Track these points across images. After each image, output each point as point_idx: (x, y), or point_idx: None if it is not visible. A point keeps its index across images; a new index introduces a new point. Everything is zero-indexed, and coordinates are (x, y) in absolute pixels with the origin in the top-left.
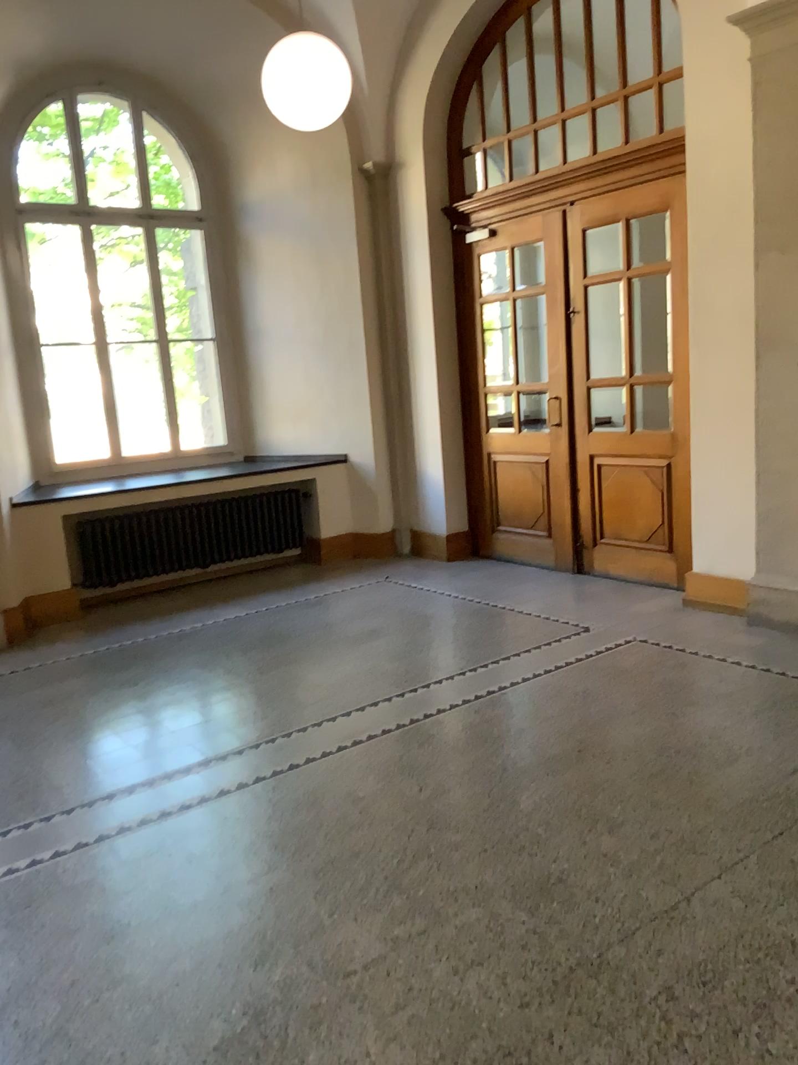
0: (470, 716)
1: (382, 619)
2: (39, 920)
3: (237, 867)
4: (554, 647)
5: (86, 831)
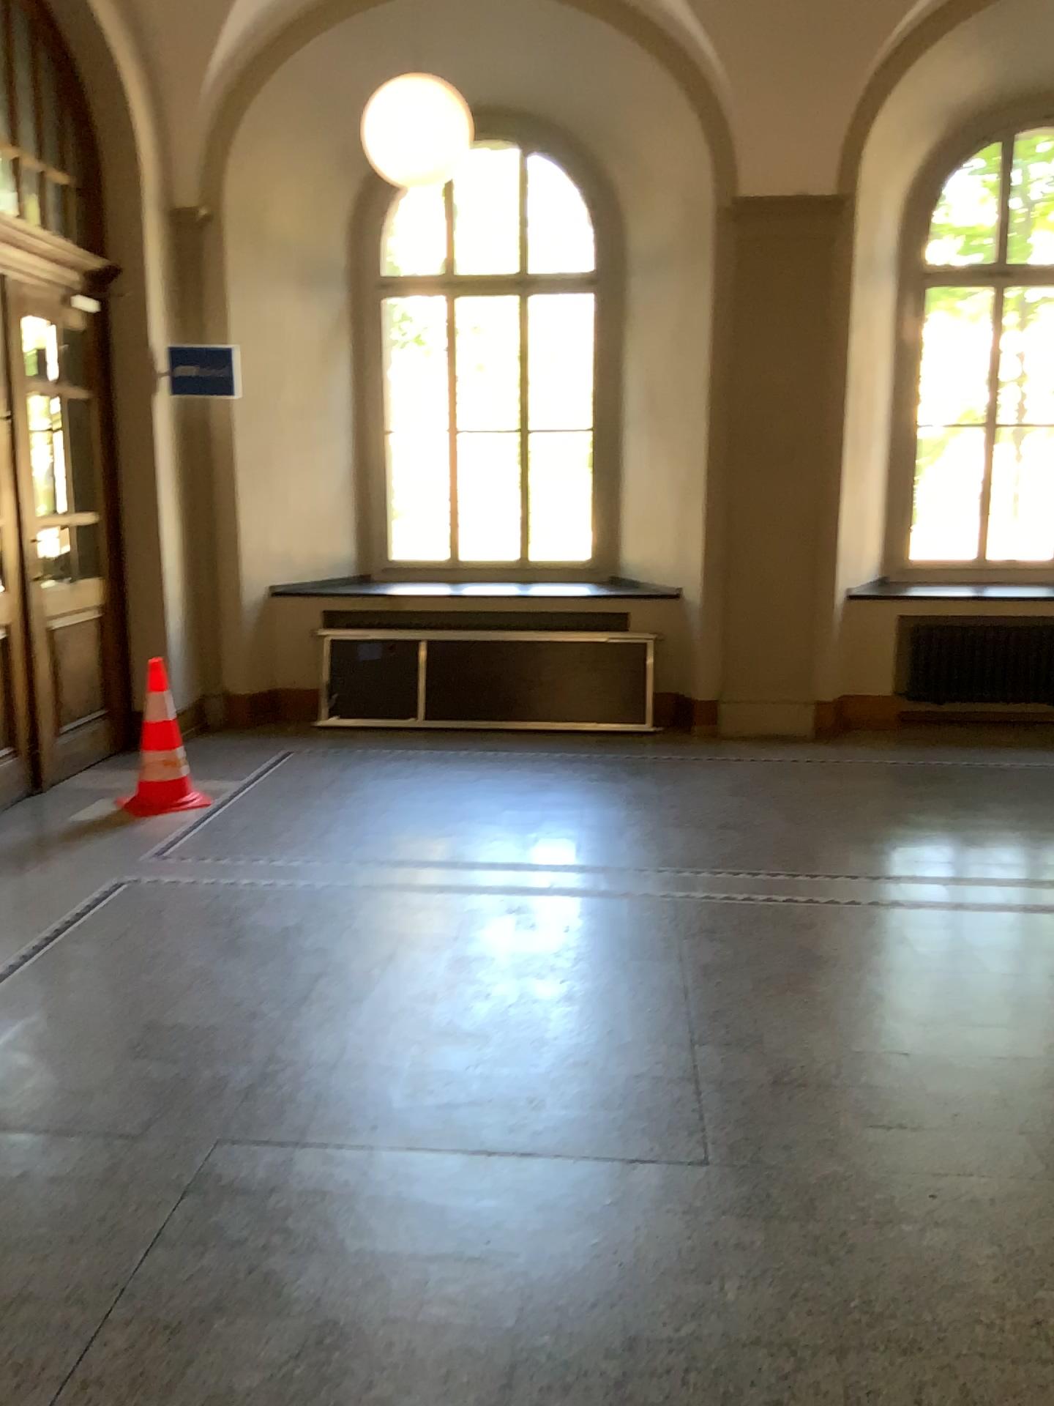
0: None
1: None
2: (762, 934)
3: (942, 958)
4: None
5: (823, 893)
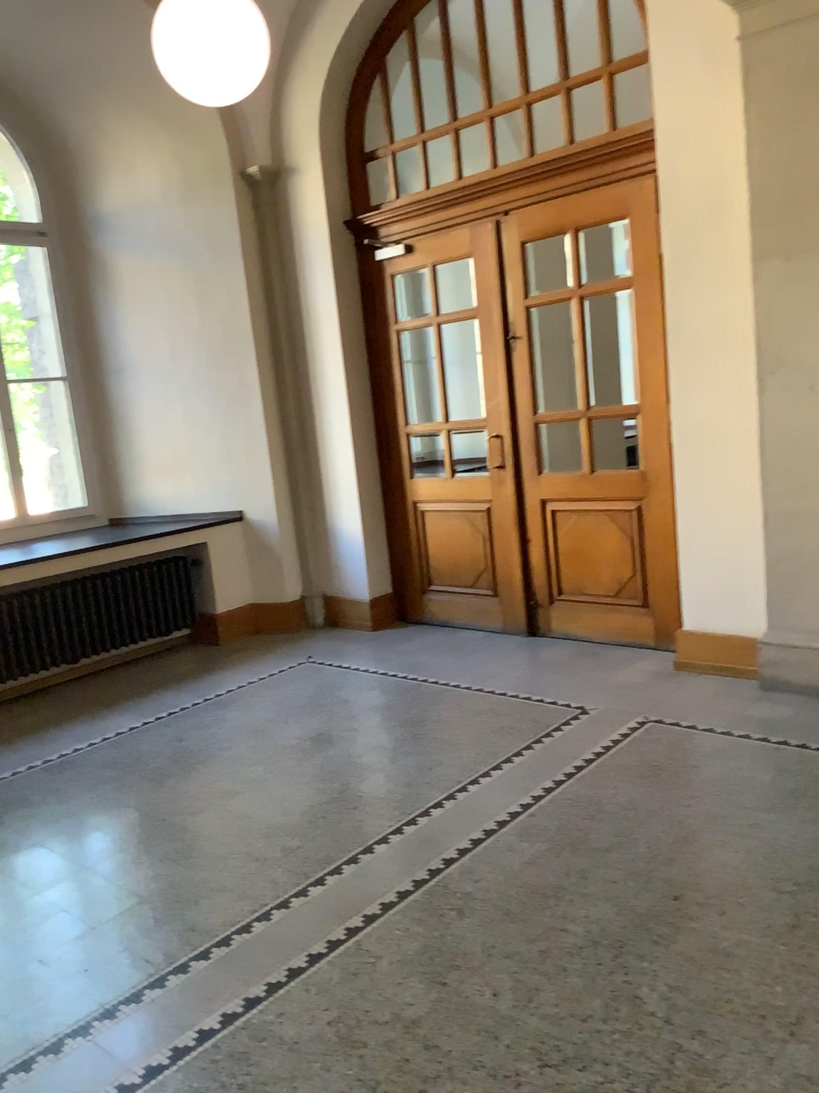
0: (501, 854)
1: (326, 716)
2: None
3: None
4: (556, 738)
5: None
